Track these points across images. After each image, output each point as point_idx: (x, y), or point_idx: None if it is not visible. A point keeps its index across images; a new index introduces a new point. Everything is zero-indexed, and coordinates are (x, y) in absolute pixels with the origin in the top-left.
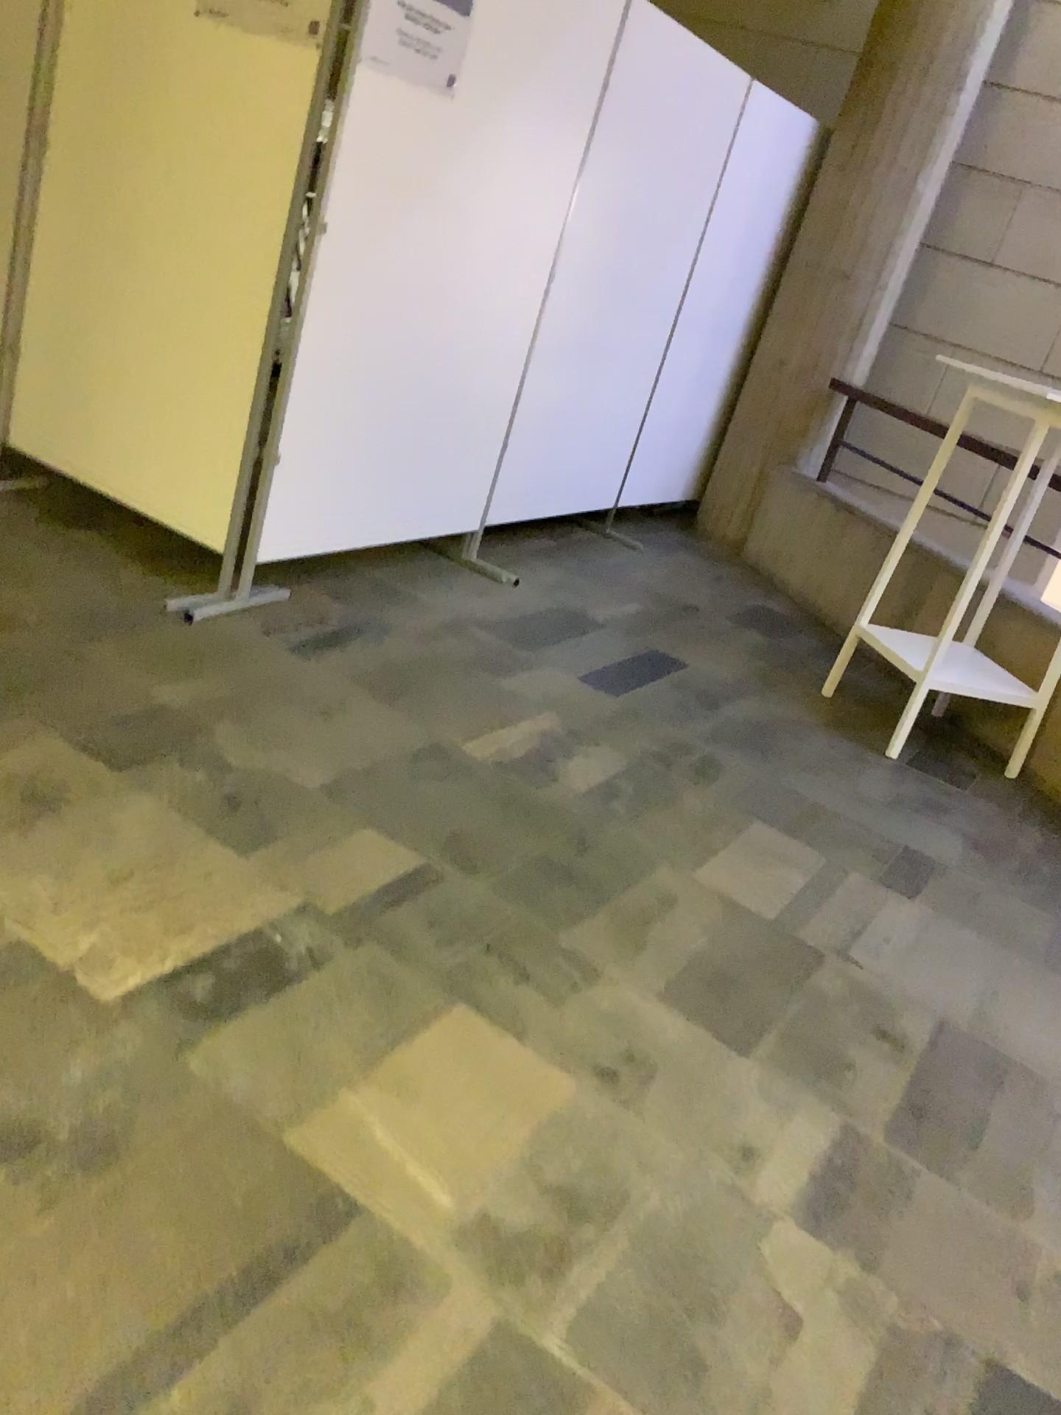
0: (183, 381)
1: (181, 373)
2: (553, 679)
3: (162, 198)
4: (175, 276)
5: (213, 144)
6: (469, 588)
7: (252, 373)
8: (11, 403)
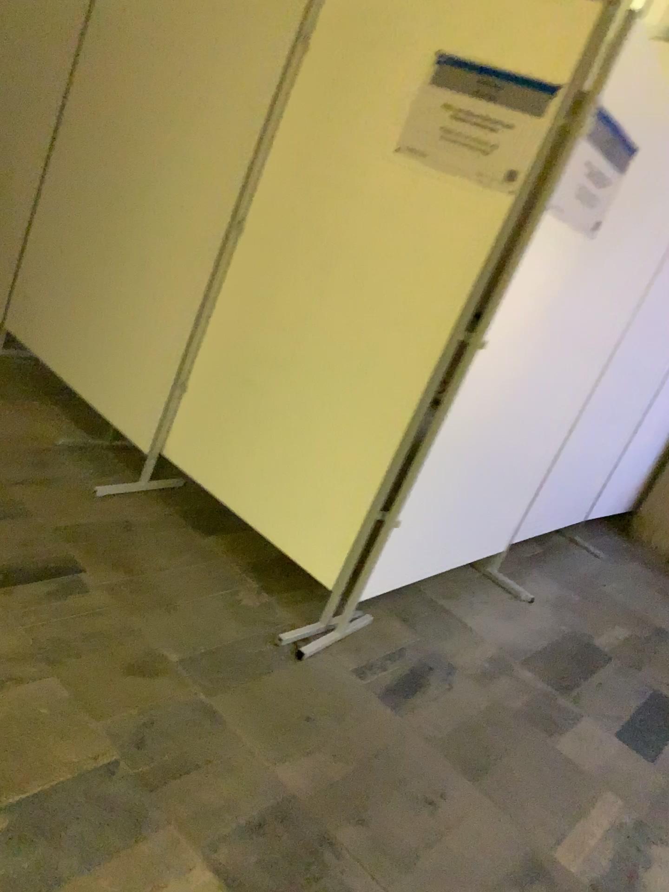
0: (324, 437)
1: (323, 429)
2: (602, 736)
3: (334, 284)
4: (333, 348)
5: (393, 247)
6: (504, 608)
7: (393, 445)
8: (167, 419)
